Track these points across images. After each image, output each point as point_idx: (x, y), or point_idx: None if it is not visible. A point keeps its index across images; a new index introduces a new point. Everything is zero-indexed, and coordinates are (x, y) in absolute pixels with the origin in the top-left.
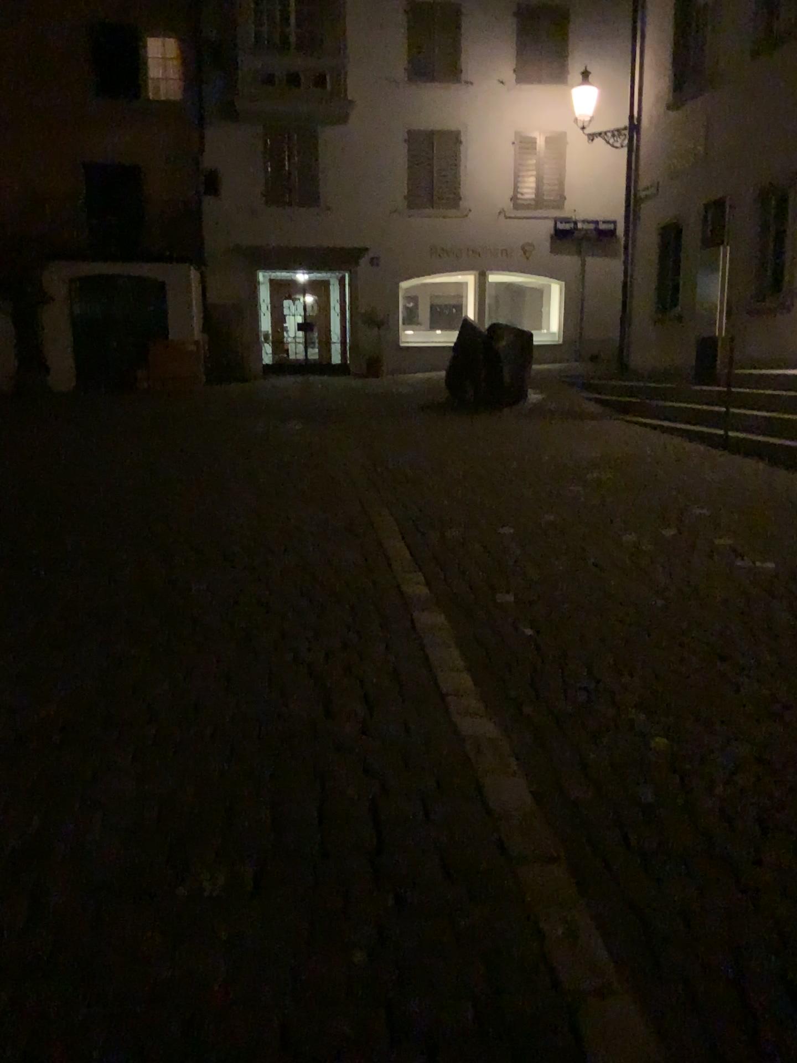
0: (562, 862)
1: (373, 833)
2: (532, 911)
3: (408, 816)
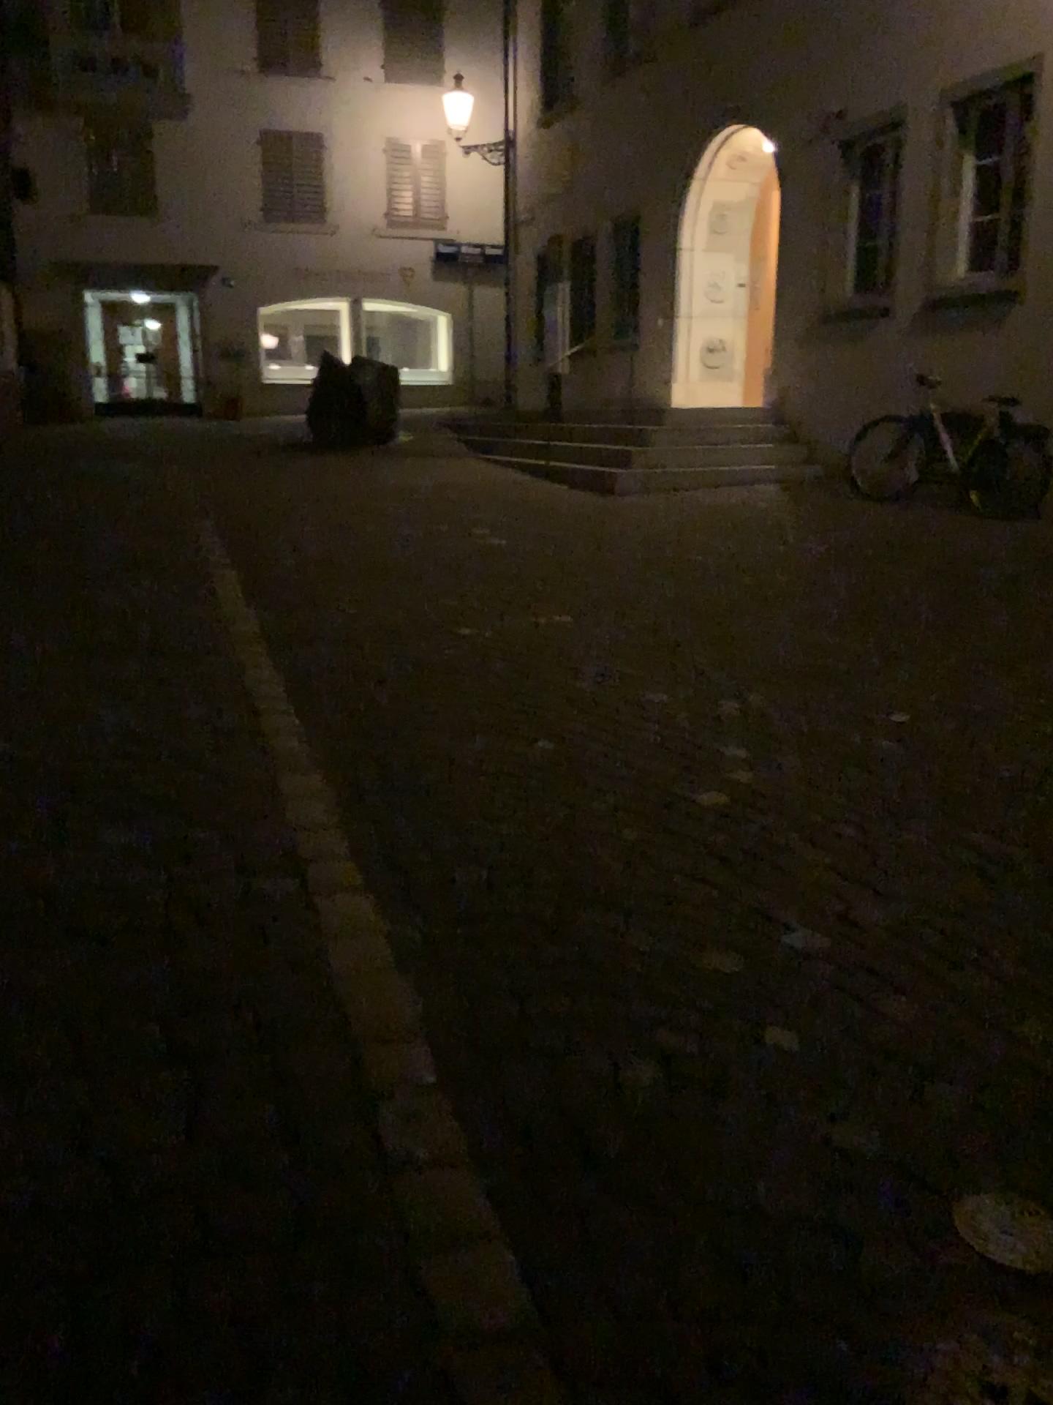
0: (260, 647)
1: (151, 641)
2: (235, 658)
3: (175, 636)
